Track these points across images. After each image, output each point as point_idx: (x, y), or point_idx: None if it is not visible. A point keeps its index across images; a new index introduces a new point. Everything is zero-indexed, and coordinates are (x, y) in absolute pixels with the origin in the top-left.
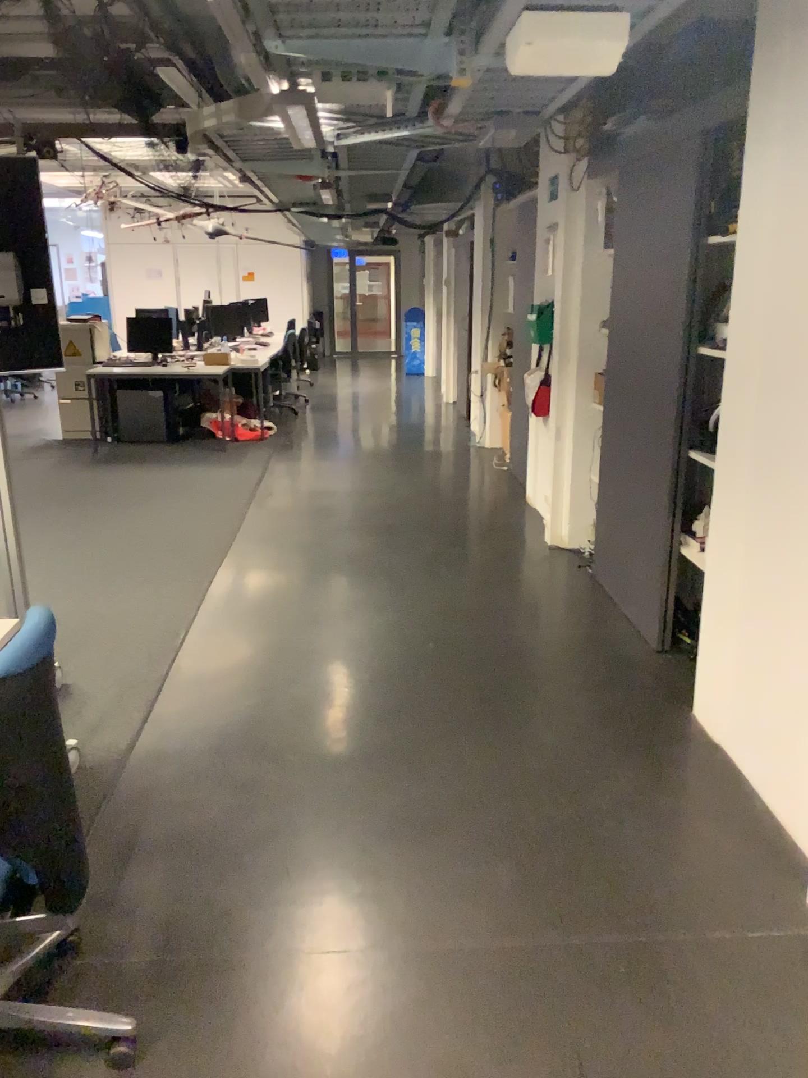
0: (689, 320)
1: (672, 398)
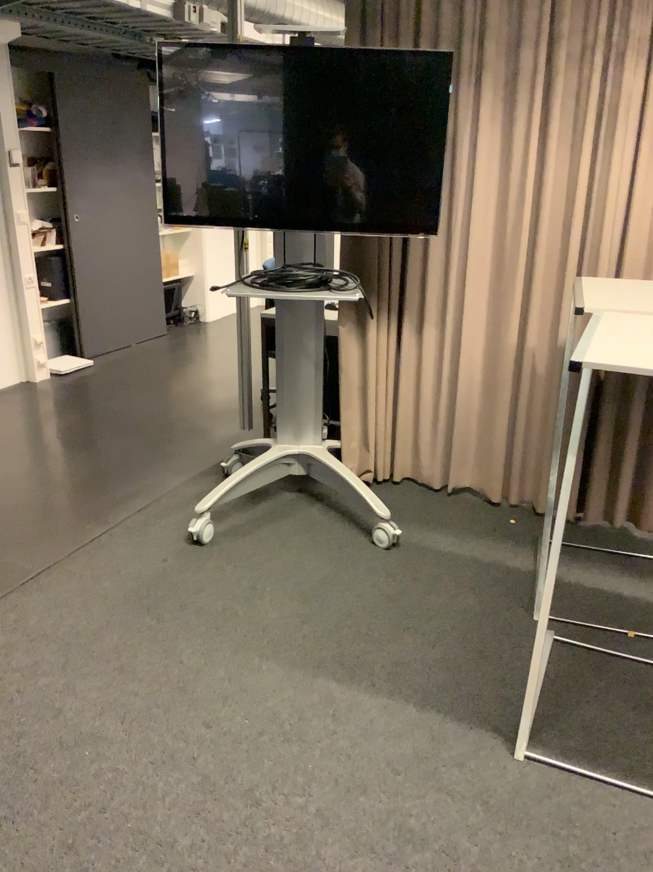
0: None
1: None
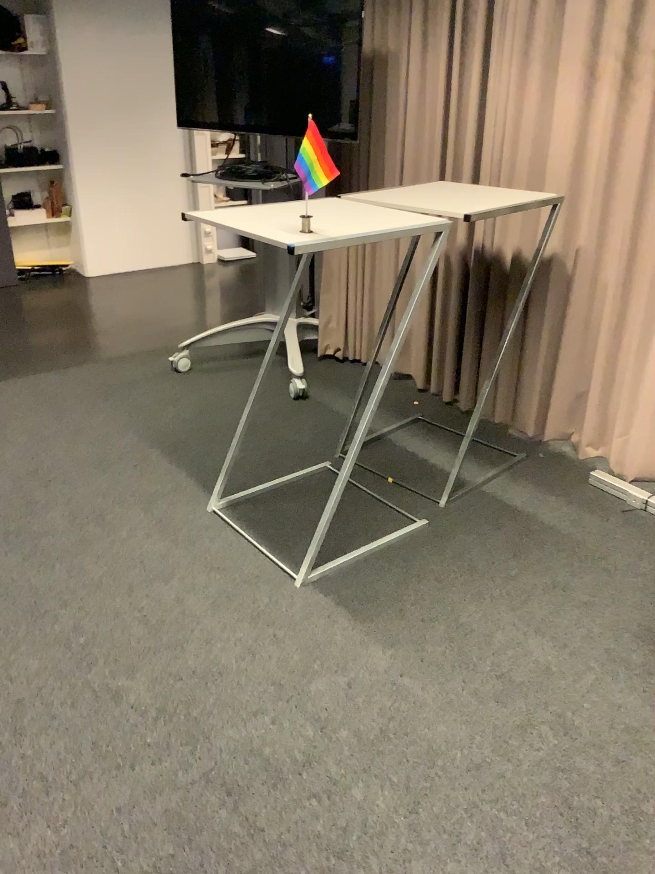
0: None
1: None
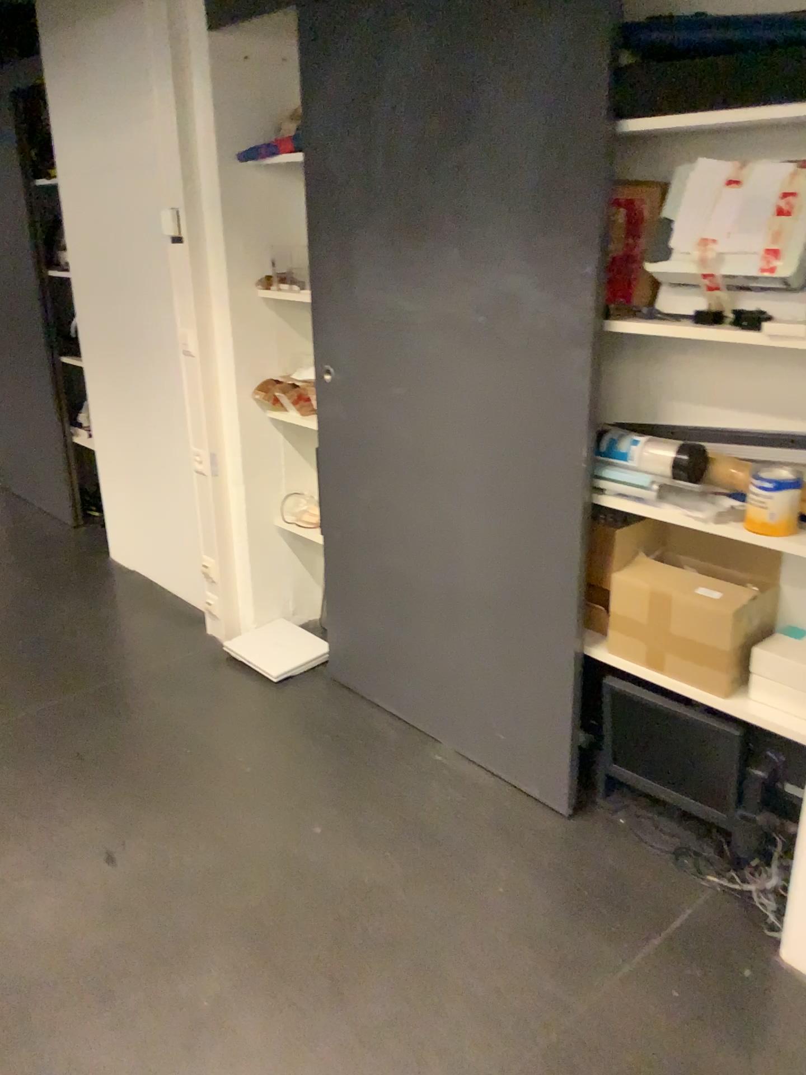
0: (37, 249)
1: (37, 315)
